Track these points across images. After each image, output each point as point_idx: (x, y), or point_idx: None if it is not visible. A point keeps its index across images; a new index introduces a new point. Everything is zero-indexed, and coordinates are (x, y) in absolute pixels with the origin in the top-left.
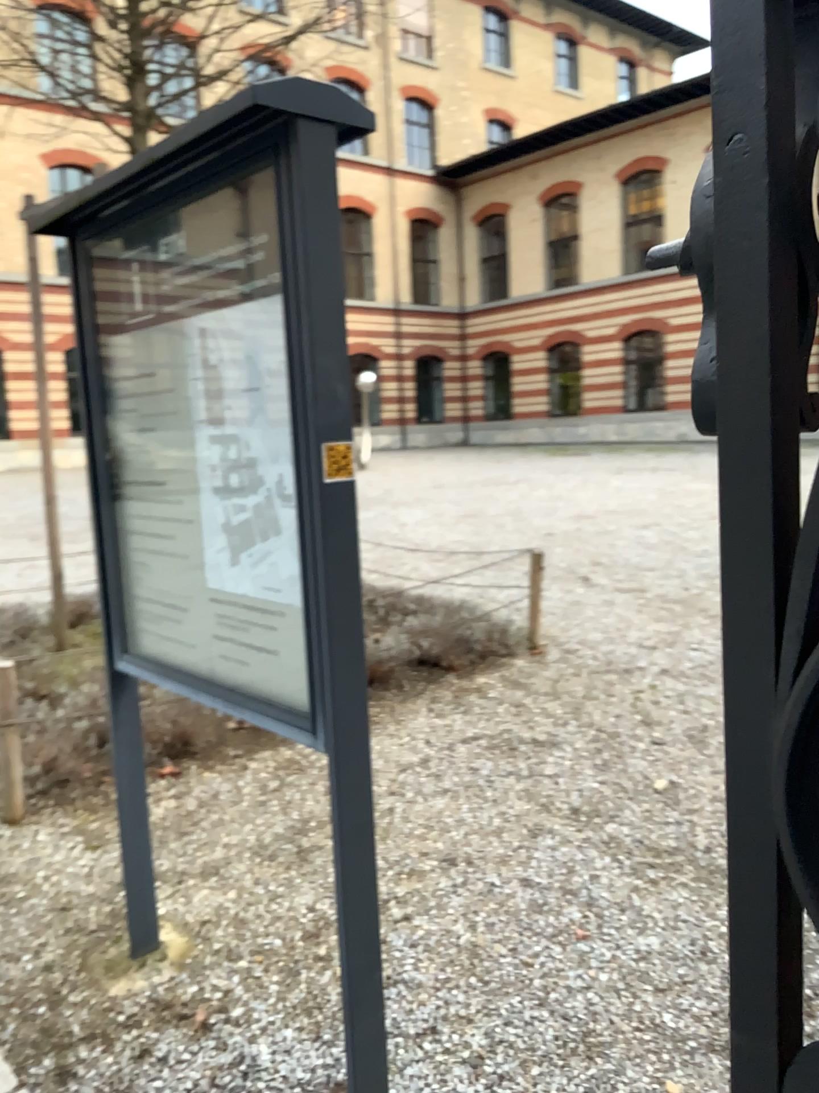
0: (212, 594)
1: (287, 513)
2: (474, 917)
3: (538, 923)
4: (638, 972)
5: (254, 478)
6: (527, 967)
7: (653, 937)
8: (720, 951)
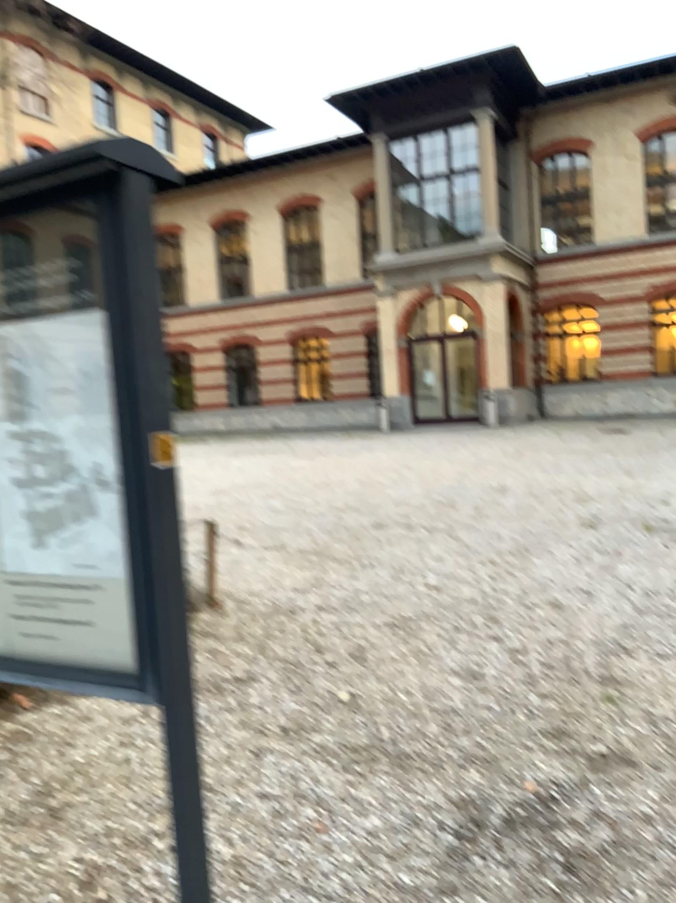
0: (12, 577)
1: (108, 497)
2: (228, 835)
3: (284, 828)
4: (371, 848)
5: (66, 468)
6: (286, 866)
7: (374, 817)
8: (424, 817)
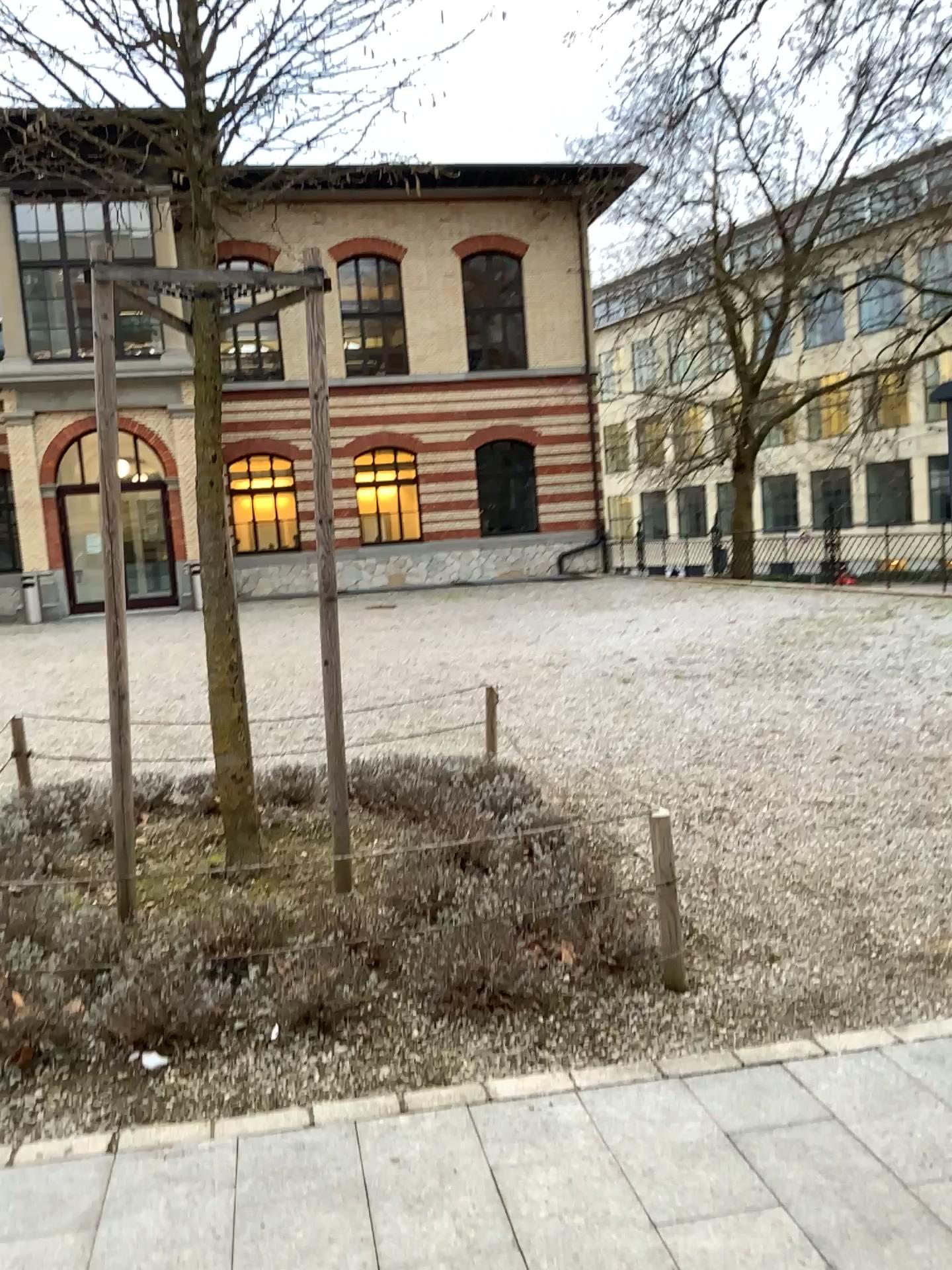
0: None
1: None
2: None
3: None
4: None
5: None
6: None
7: None
8: None
